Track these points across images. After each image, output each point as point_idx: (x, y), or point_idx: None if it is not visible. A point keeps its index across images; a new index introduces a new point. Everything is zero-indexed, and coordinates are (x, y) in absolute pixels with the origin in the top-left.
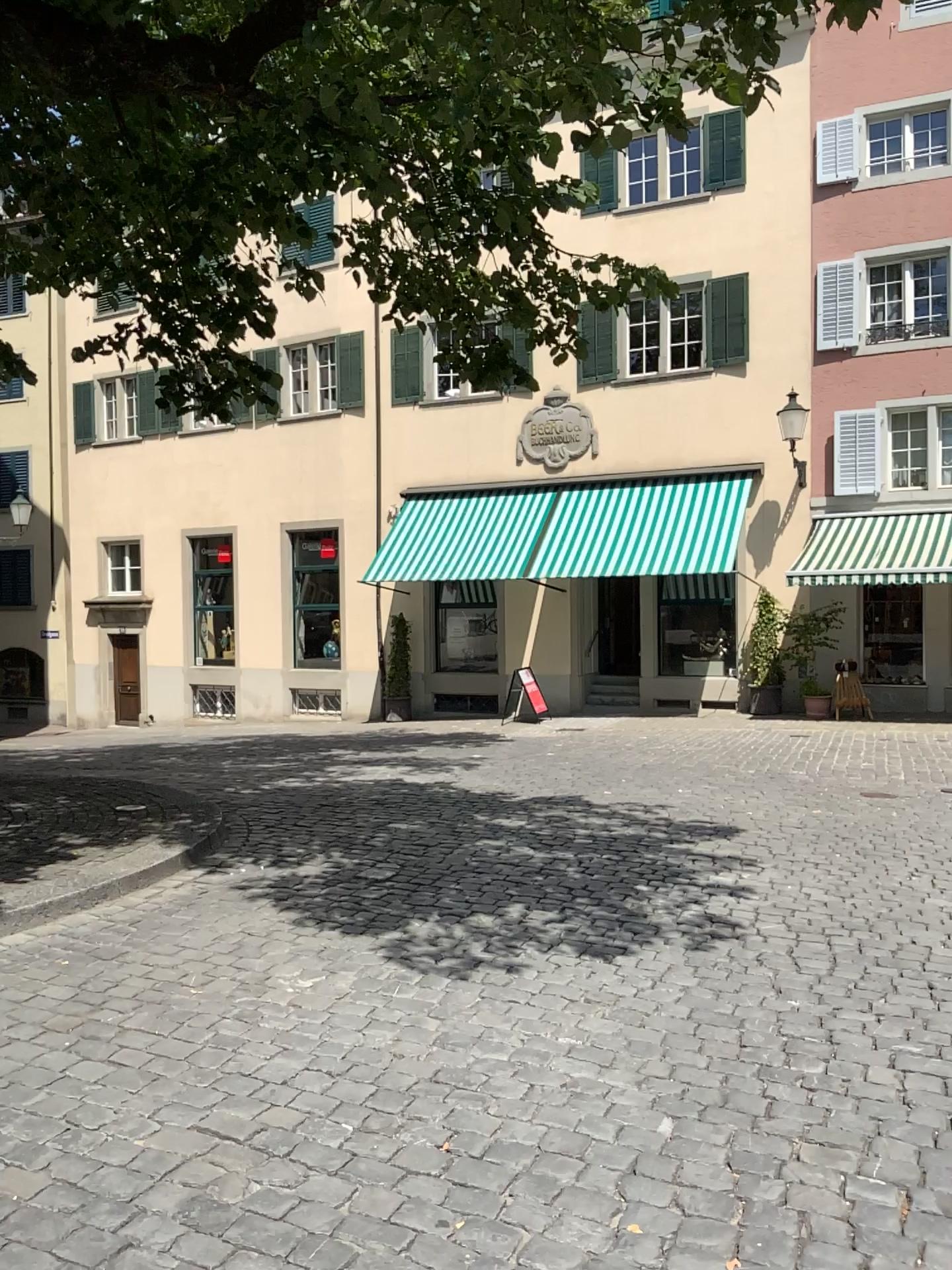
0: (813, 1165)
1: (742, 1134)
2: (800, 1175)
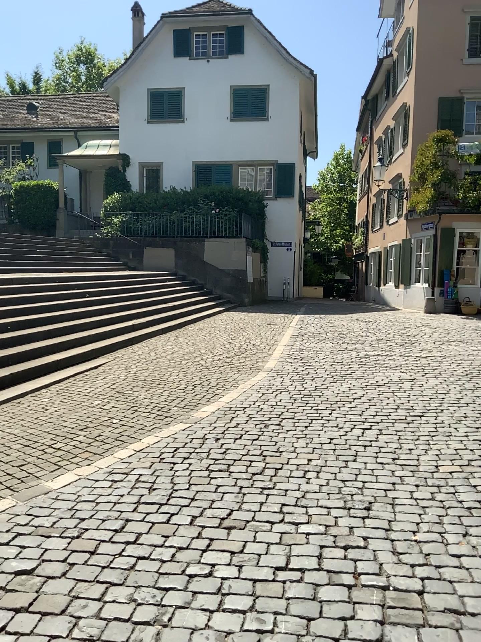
0: (404, 589)
1: (454, 603)
2: (408, 583)
